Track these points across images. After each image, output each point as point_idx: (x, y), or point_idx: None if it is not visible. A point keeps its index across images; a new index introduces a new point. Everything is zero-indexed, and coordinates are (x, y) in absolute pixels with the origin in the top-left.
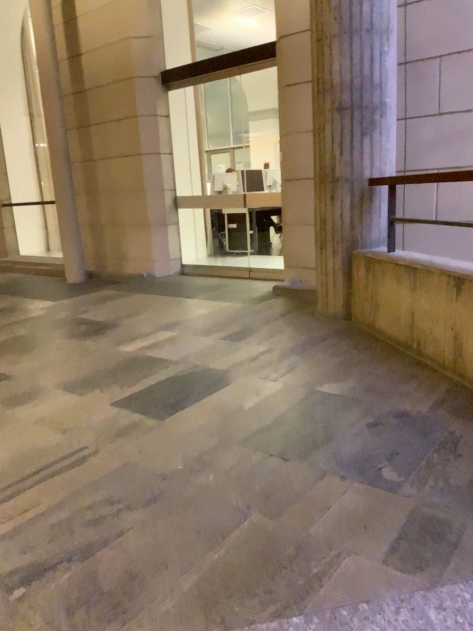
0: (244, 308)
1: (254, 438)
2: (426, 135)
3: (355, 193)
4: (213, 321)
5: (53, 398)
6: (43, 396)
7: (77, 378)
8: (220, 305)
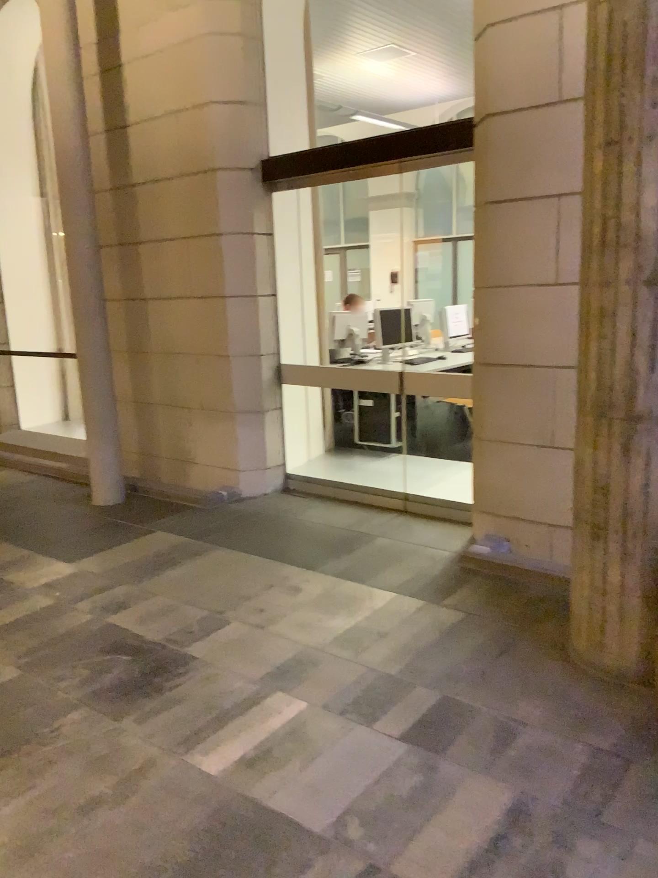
0: (424, 620)
1: None
2: None
3: None
4: (373, 665)
5: None
6: None
7: None
8: (374, 602)
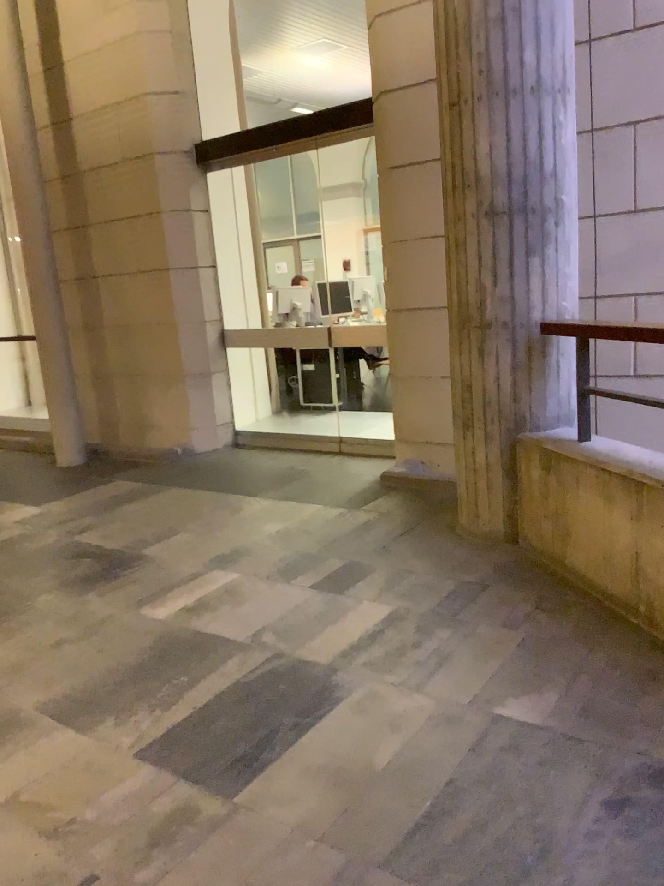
0: (342, 519)
1: (405, 852)
2: (614, 244)
3: (520, 344)
4: (296, 548)
5: (34, 742)
6: (17, 736)
7: (76, 689)
8: (302, 511)
